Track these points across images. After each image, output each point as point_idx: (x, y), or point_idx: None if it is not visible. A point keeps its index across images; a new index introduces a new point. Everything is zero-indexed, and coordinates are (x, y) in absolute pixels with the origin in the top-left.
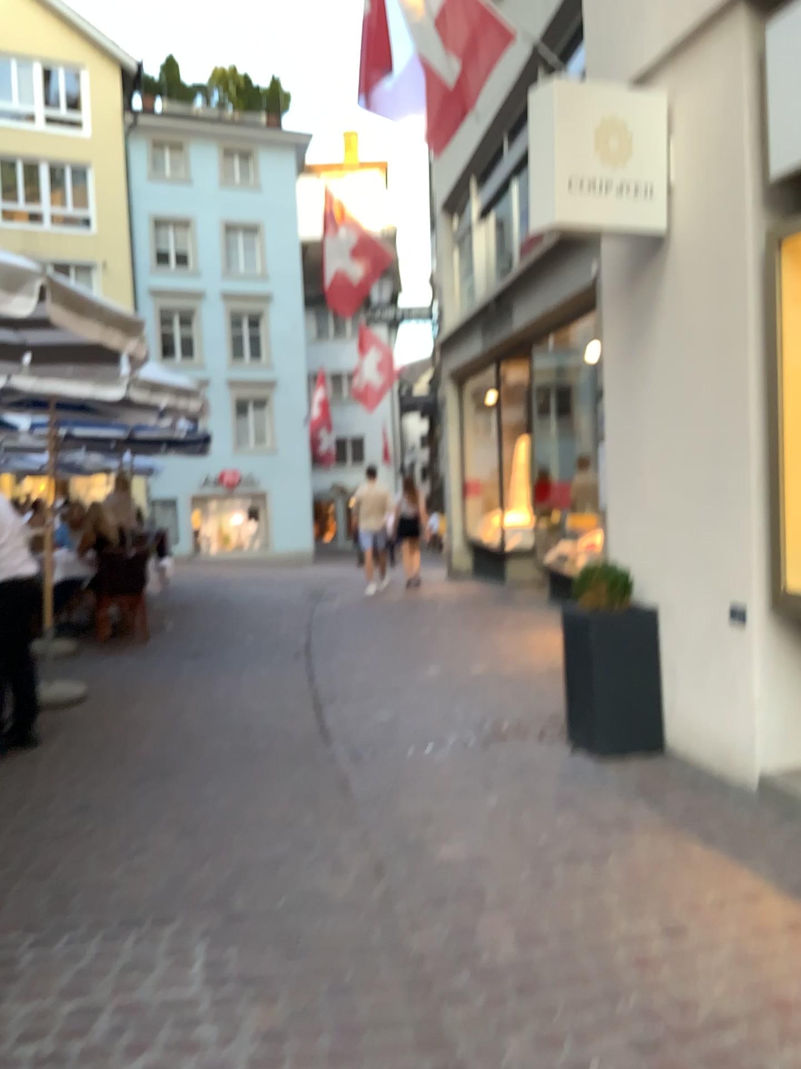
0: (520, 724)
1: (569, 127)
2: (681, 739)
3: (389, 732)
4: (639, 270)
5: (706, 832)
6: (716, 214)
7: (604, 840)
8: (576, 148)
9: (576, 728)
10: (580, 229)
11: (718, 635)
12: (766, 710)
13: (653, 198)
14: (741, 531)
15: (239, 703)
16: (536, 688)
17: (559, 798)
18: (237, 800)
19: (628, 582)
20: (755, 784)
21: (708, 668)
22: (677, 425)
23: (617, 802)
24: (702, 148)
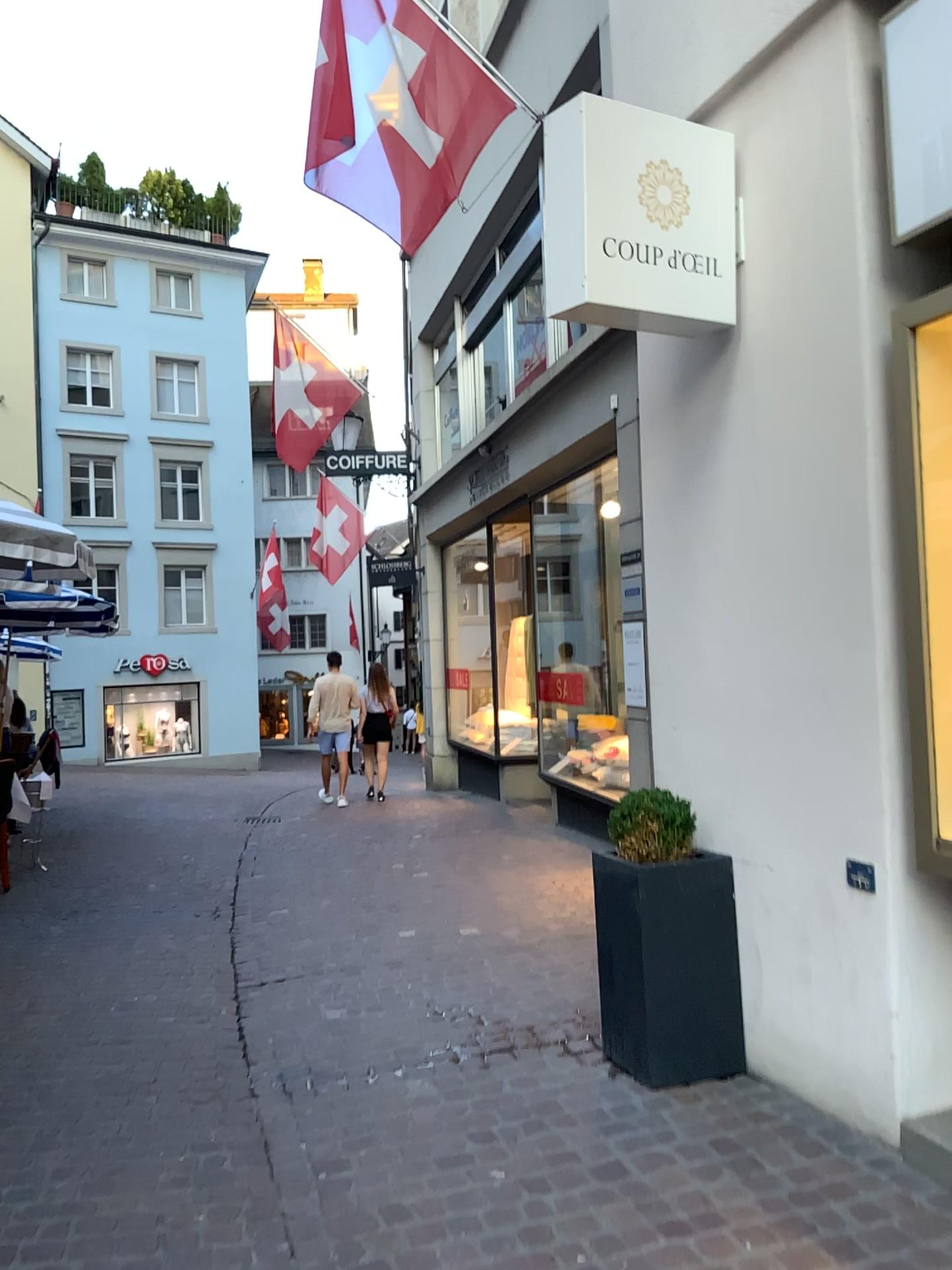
0: (530, 1027)
1: (601, 167)
2: (770, 1055)
3: (338, 1047)
4: (694, 380)
5: (839, 1240)
6: (810, 292)
7: (680, 1264)
8: (611, 198)
9: (617, 1041)
10: (616, 312)
11: (827, 906)
12: (908, 1024)
13: (717, 275)
14: (863, 750)
15: (117, 998)
16: (550, 963)
17: (600, 1173)
18: (82, 1193)
19: (684, 819)
20: (895, 1139)
21: (813, 953)
22: (756, 594)
23: (691, 1179)
24: (788, 203)
